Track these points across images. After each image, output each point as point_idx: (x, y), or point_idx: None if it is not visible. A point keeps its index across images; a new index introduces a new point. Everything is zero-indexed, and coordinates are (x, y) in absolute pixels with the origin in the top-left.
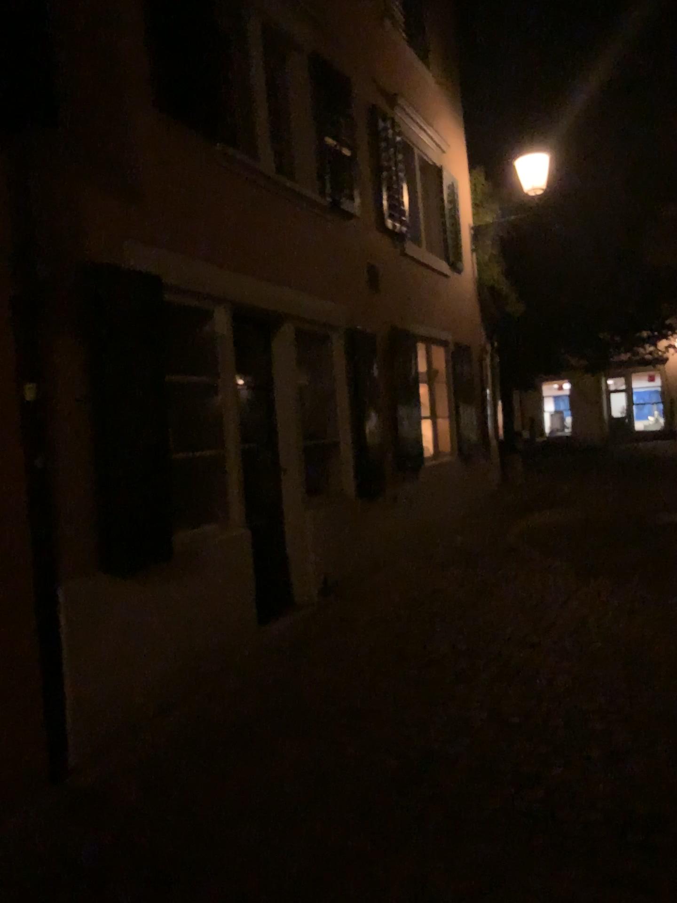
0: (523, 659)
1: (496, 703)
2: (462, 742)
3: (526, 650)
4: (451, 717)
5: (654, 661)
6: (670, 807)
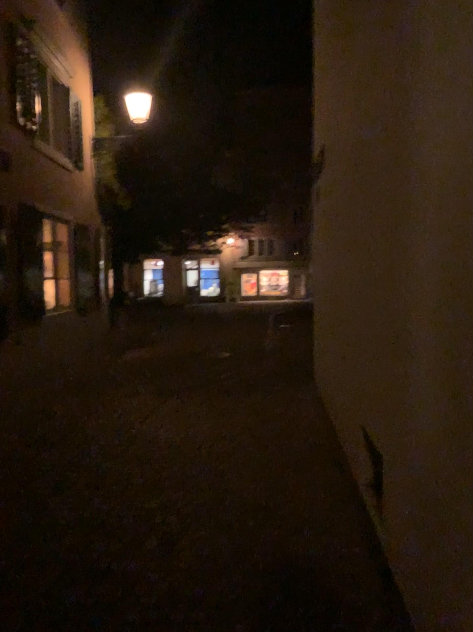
0: (109, 469)
1: (83, 509)
2: (50, 548)
3: (112, 461)
4: (43, 526)
5: (202, 463)
6: (206, 582)
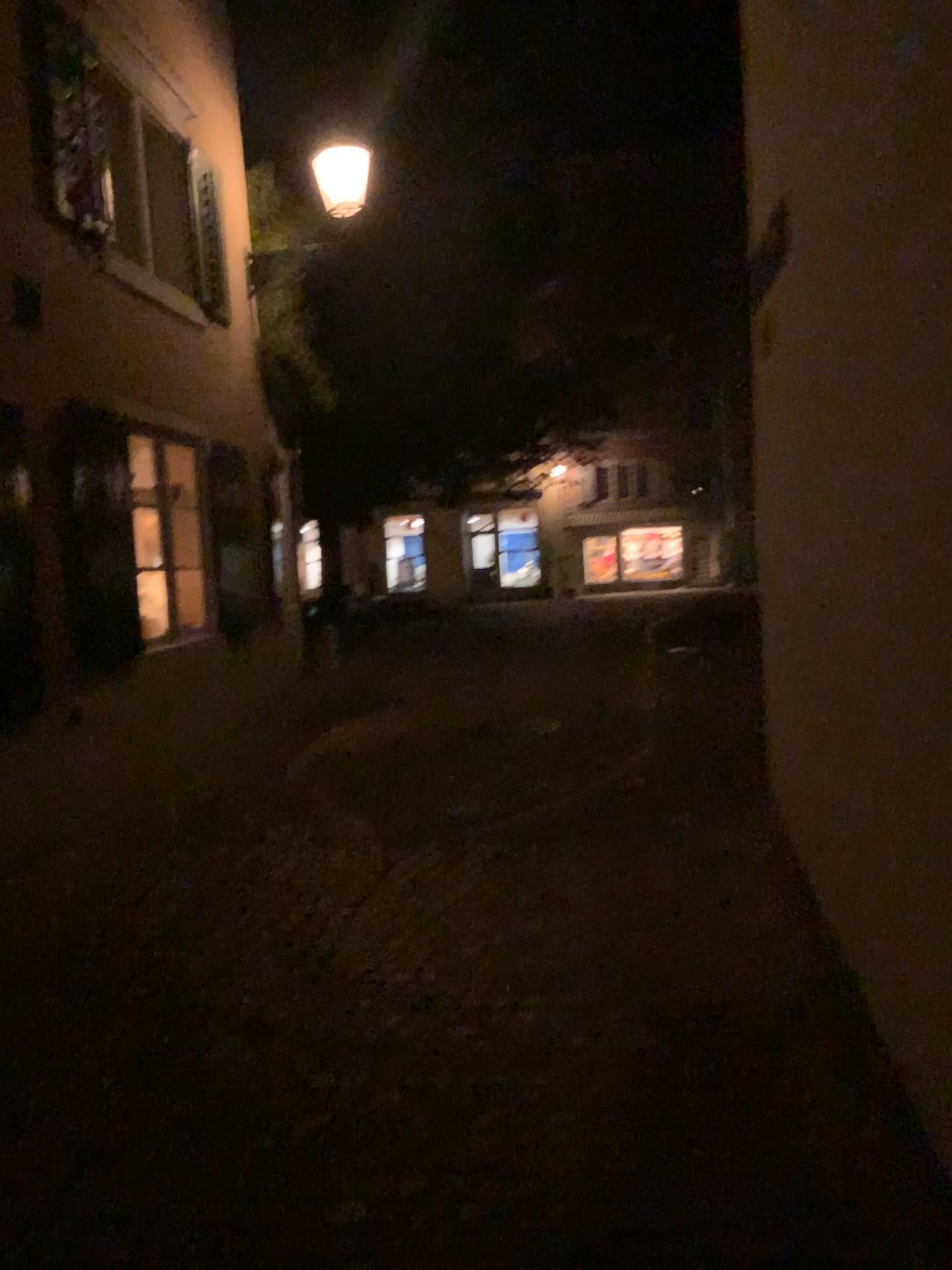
0: (244, 1067)
1: (152, 1215)
2: None
3: (254, 1041)
4: None
5: (487, 1052)
6: None
